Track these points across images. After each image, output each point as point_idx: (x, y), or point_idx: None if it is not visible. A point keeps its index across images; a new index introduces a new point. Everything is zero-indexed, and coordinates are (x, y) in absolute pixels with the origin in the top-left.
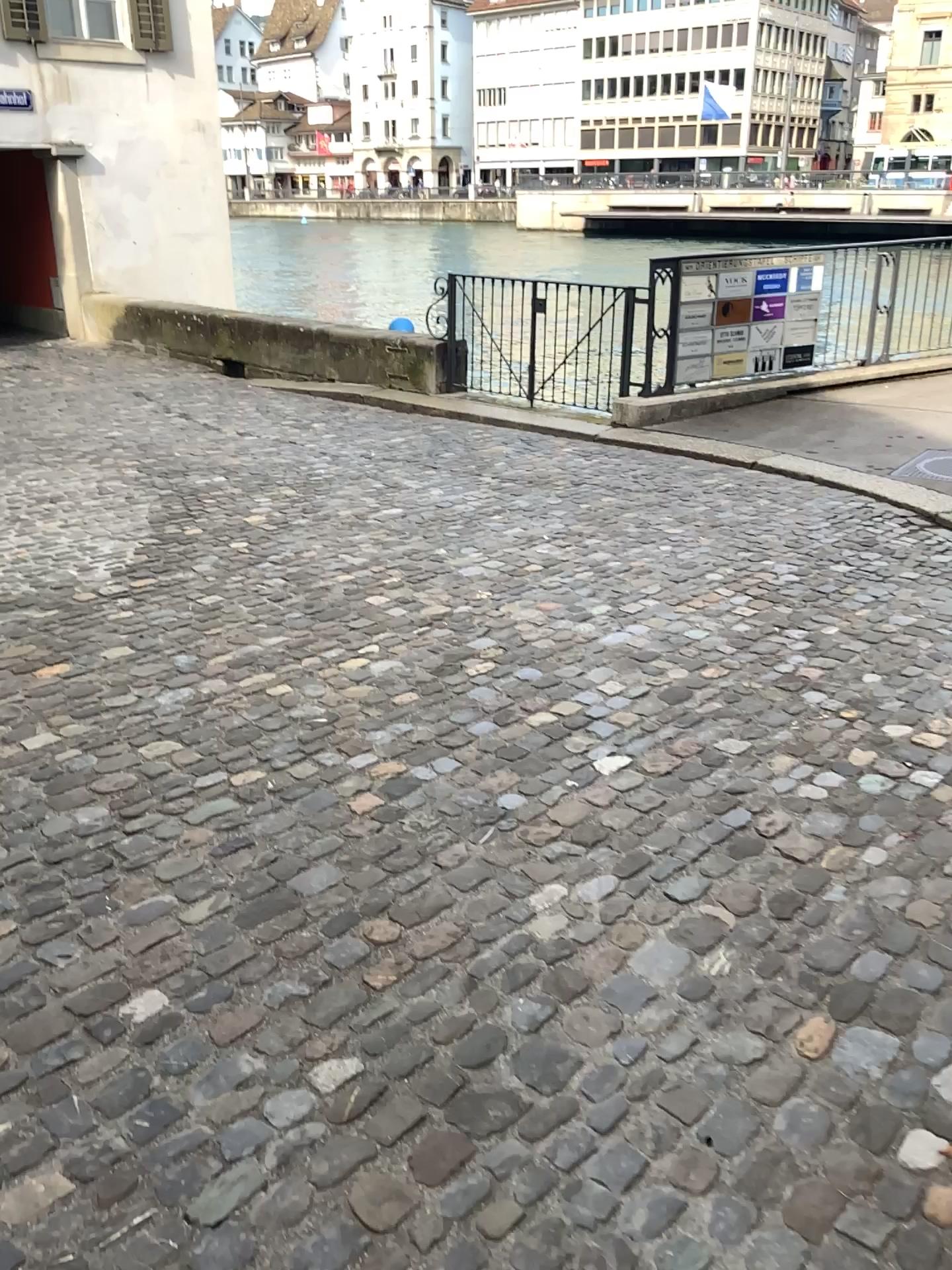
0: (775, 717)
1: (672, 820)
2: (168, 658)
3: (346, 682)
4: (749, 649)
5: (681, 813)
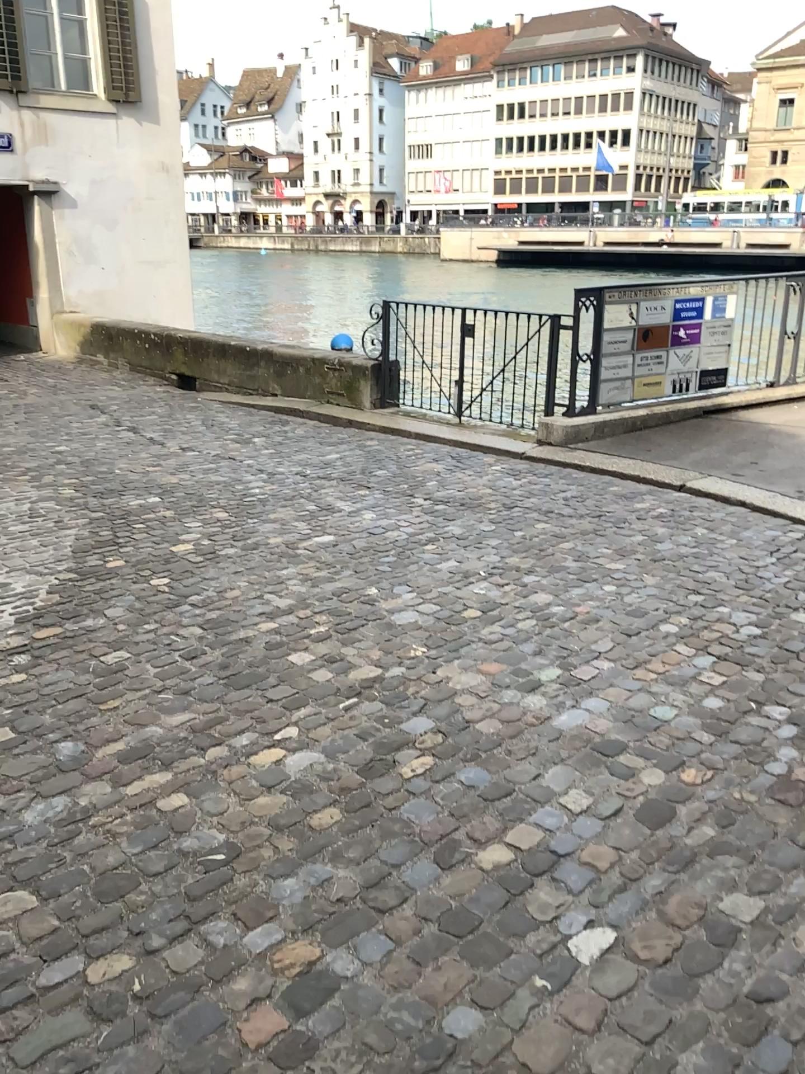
0: (784, 856)
1: (688, 1067)
2: (49, 752)
3: (255, 795)
4: (730, 741)
5: (697, 1048)
